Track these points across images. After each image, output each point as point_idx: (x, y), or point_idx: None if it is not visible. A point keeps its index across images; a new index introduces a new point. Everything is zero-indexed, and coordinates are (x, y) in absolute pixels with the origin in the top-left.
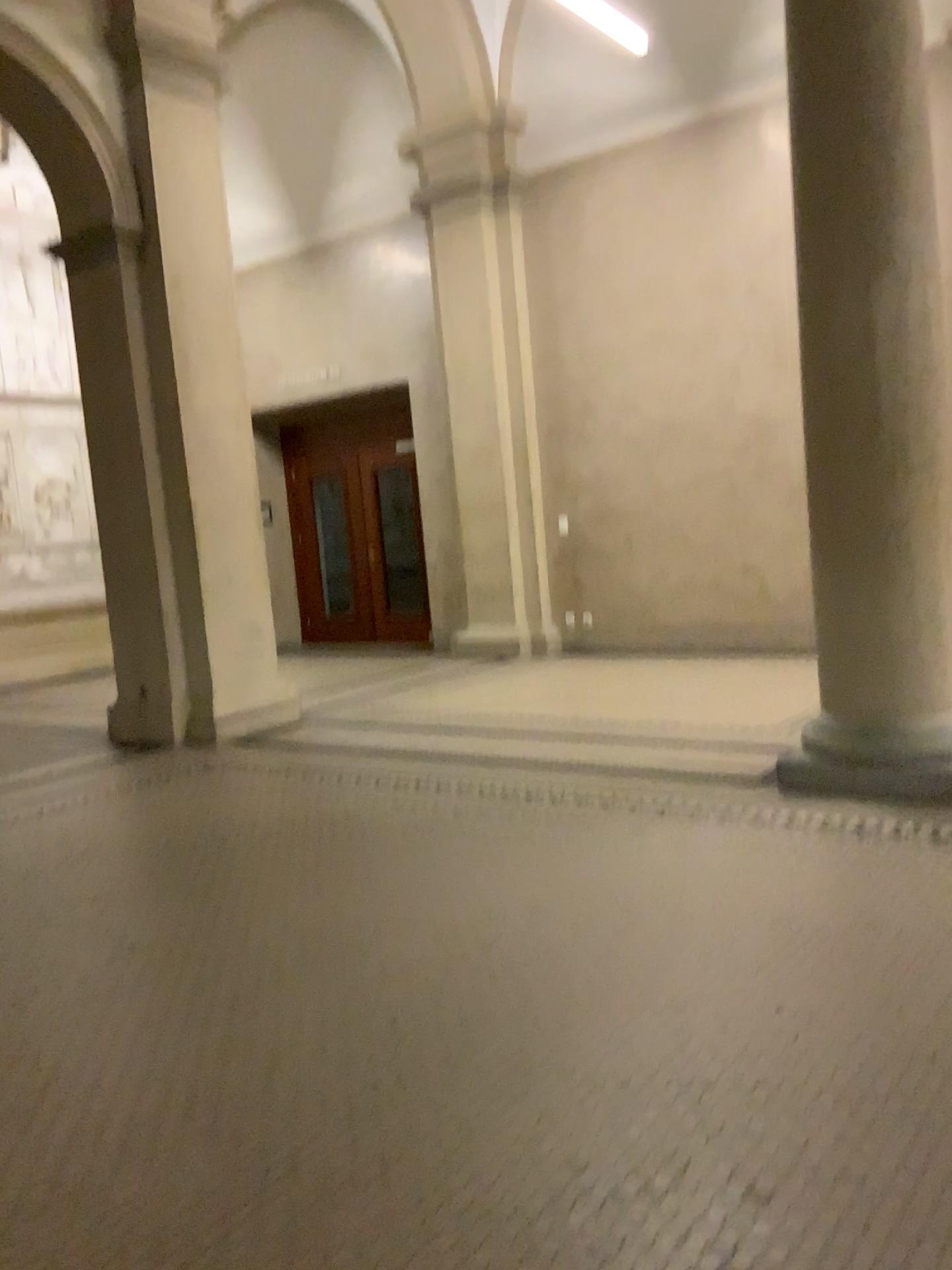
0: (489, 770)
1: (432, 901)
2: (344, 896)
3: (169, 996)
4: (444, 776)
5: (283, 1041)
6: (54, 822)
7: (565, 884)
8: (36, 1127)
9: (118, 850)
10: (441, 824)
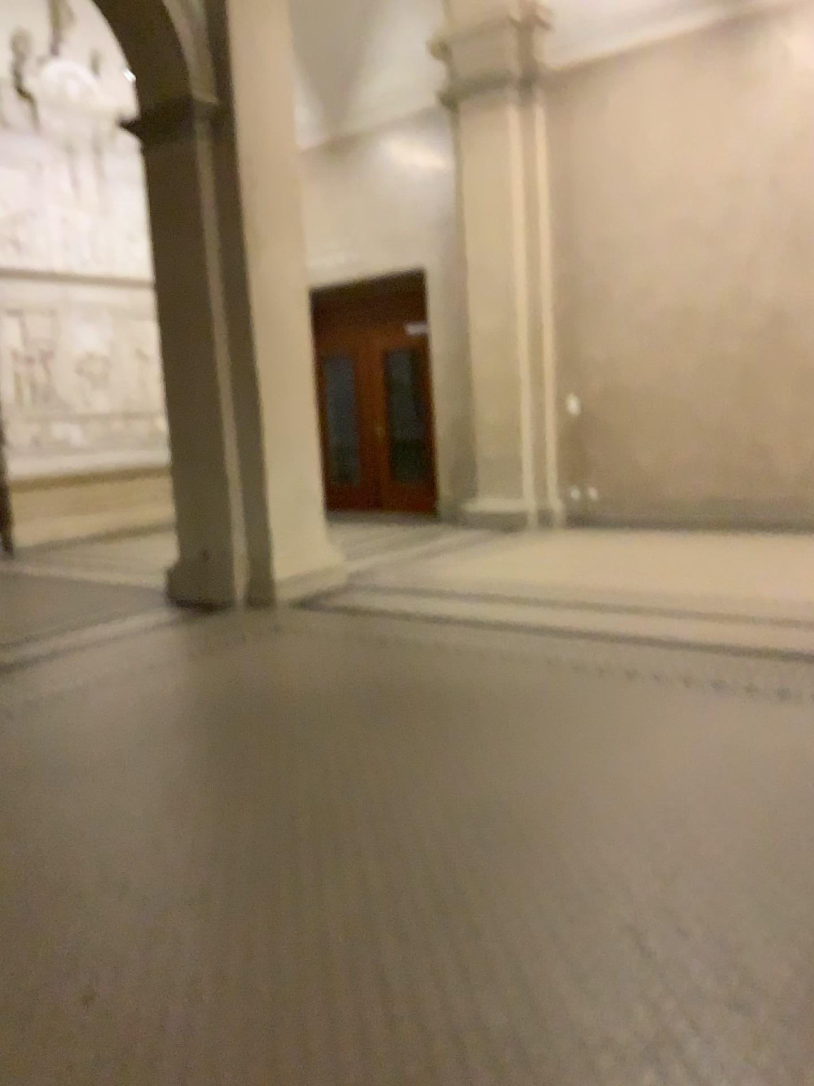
0: (571, 641)
1: (594, 787)
2: (495, 777)
3: (361, 893)
4: (527, 645)
5: (521, 960)
6: (151, 680)
7: (730, 774)
8: (284, 1068)
9: (229, 714)
10: (554, 698)
